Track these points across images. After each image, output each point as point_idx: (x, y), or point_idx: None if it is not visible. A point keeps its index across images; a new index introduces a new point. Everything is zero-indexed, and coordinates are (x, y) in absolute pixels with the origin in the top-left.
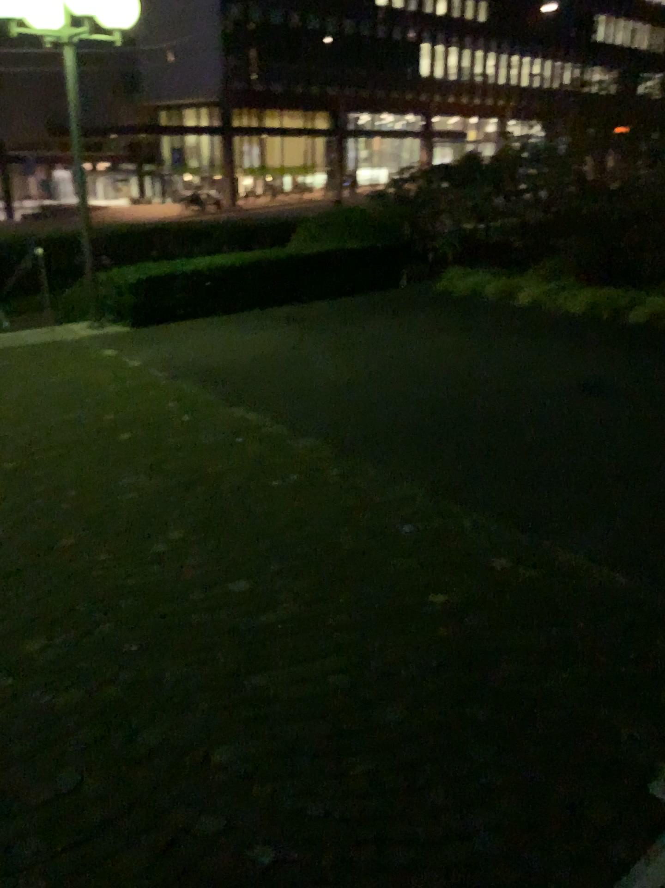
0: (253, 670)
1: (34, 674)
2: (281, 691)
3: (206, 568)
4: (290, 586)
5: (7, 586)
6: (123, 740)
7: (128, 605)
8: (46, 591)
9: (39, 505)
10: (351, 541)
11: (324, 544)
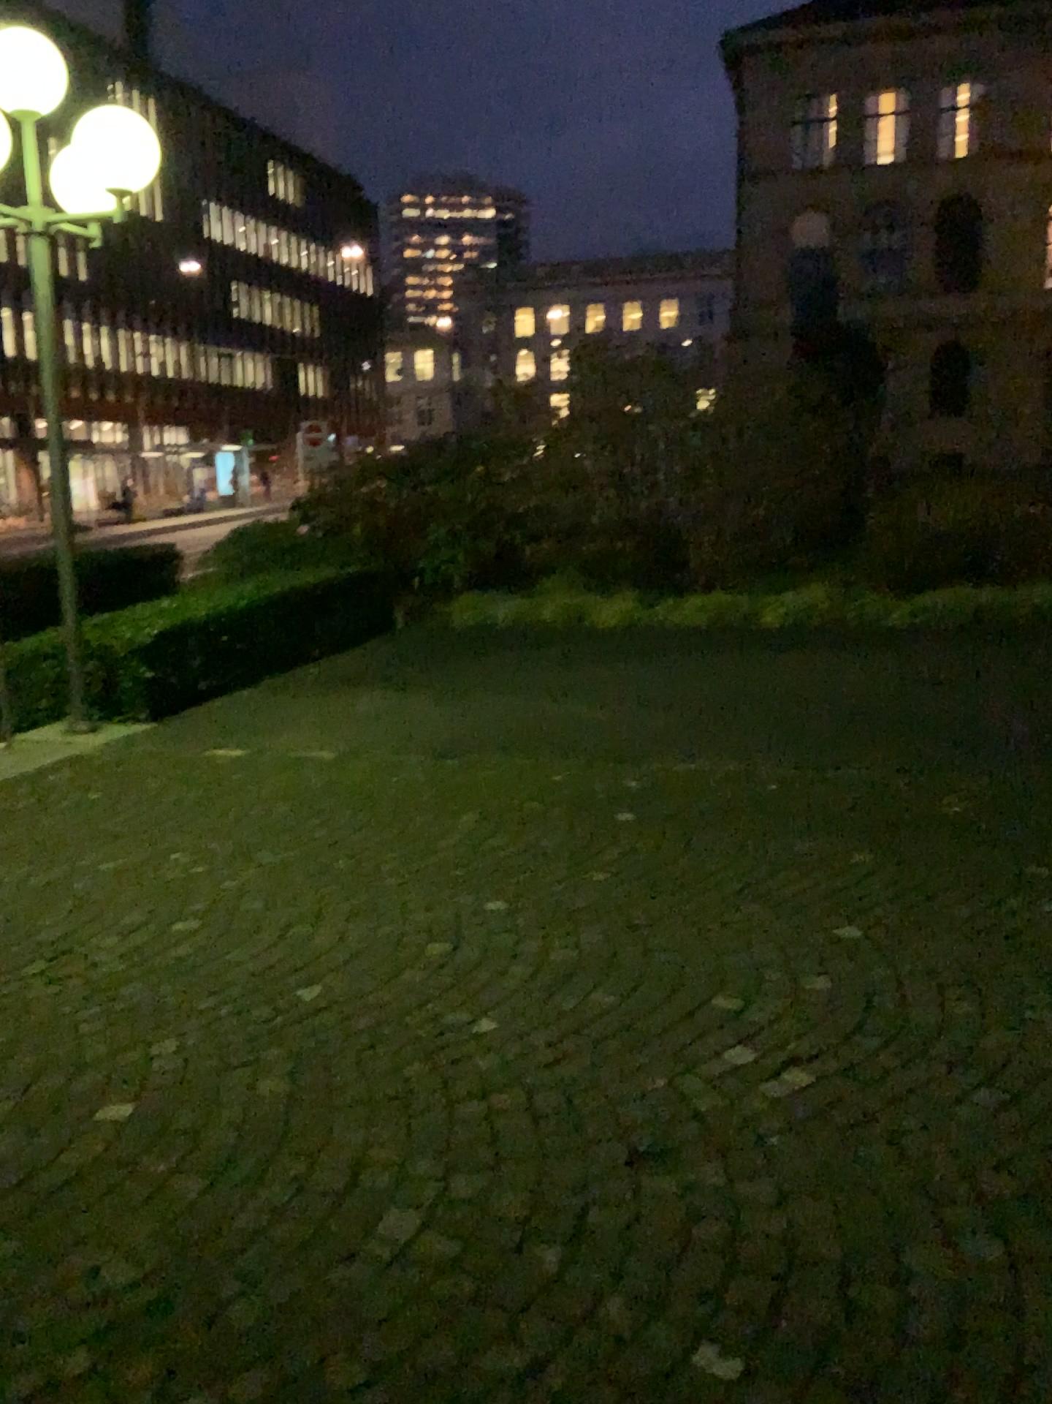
0: None
1: None
2: None
3: None
4: None
5: None
6: None
7: None
8: None
9: (800, 893)
10: None
11: None
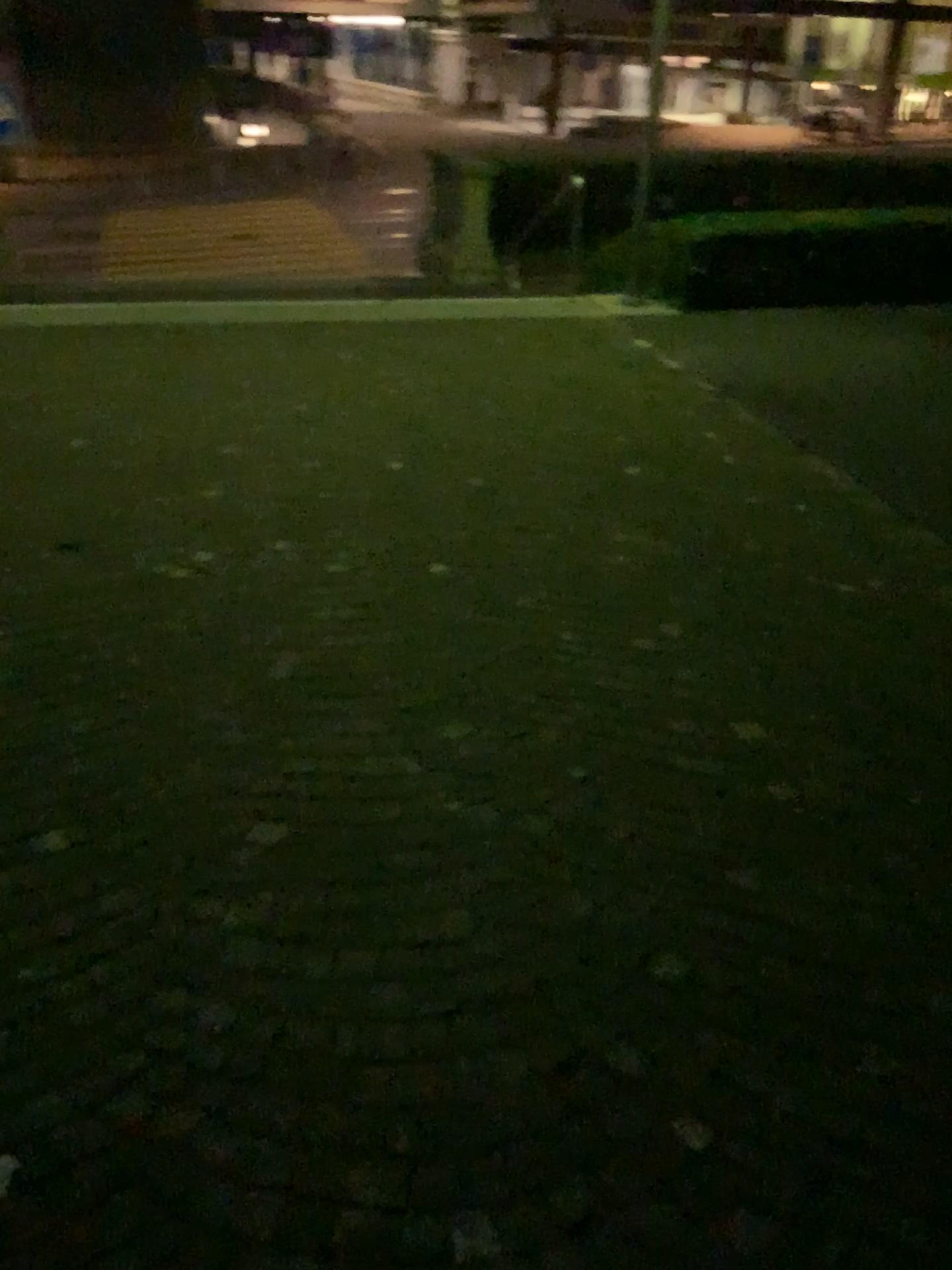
0: (737, 860)
1: (441, 770)
2: (772, 907)
3: (702, 690)
4: (824, 752)
5: (433, 642)
6: (533, 897)
7: (581, 711)
8: (479, 662)
9: (495, 543)
10: (942, 708)
11: (895, 700)
